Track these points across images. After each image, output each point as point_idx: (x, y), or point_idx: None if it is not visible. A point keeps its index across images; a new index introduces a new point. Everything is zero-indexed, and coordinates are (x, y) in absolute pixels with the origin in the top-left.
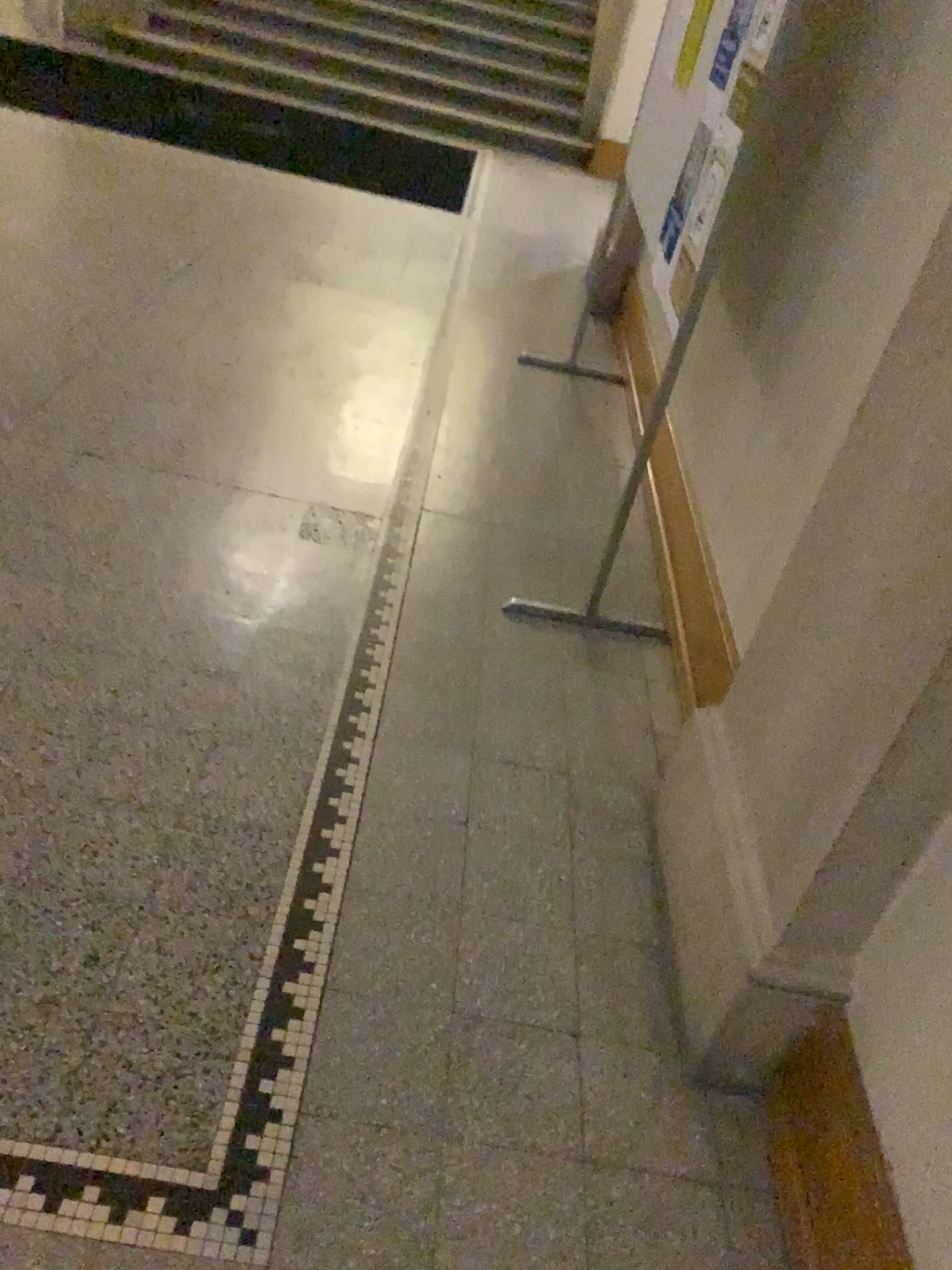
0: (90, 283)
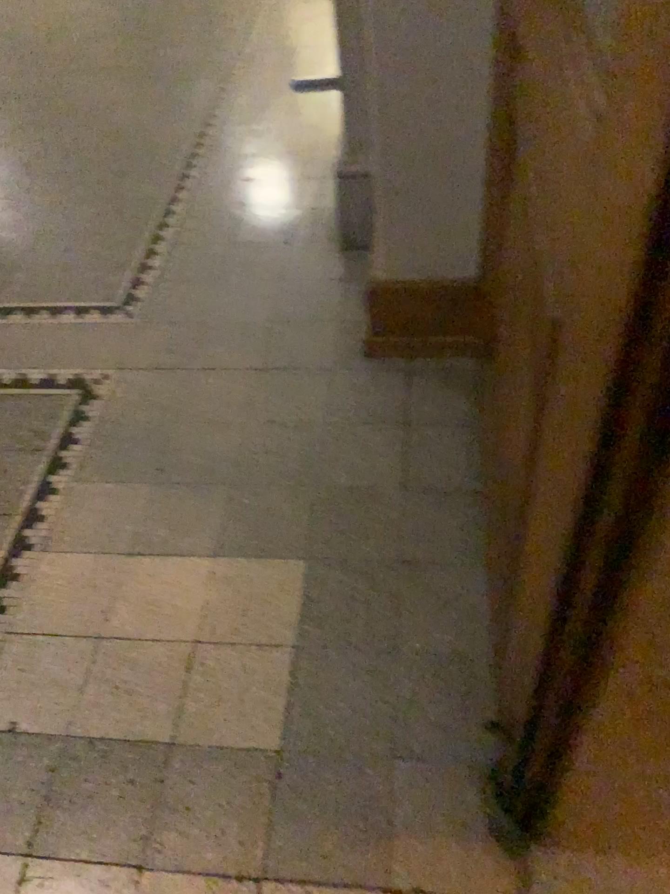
0: None
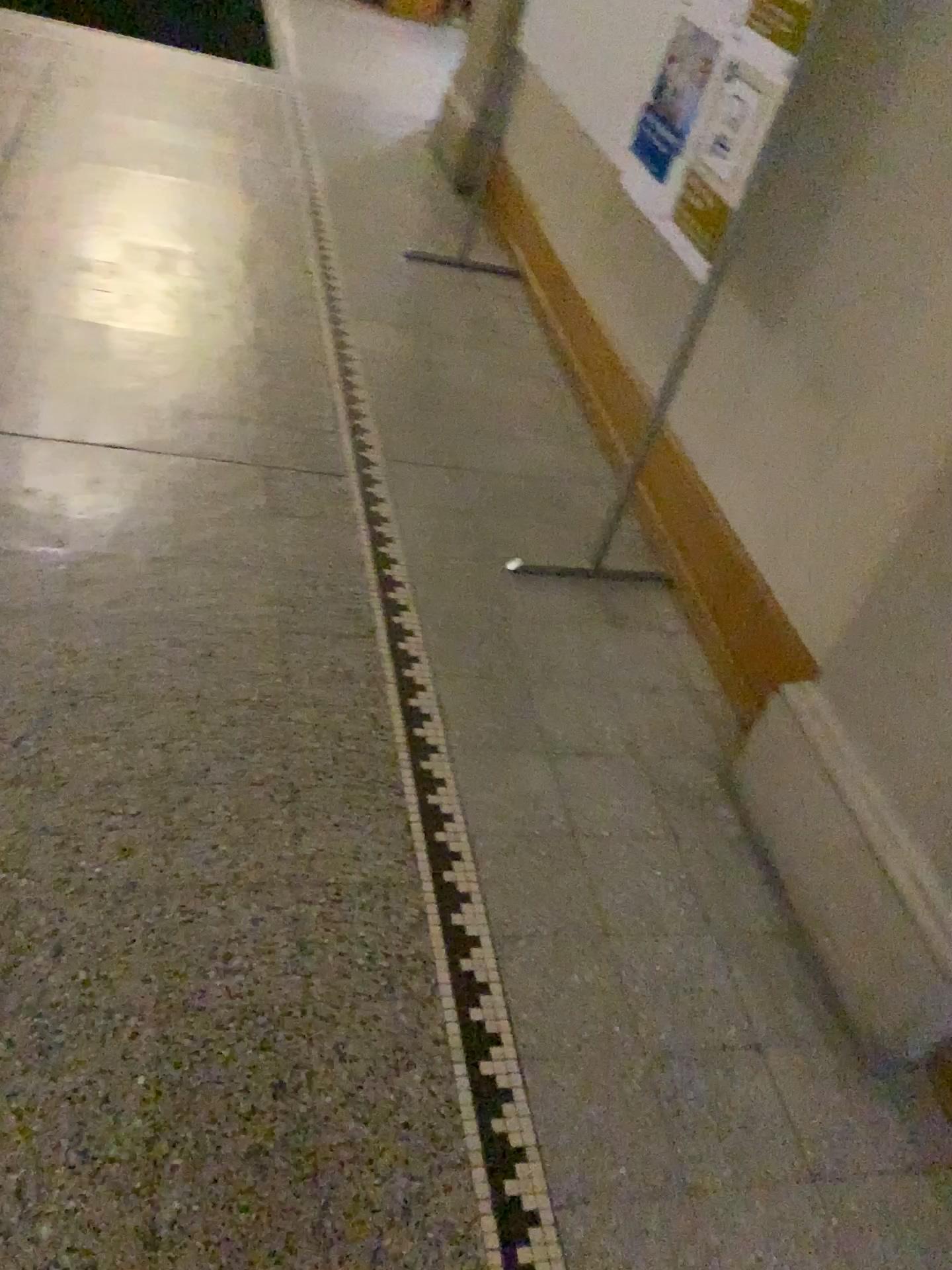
0: None
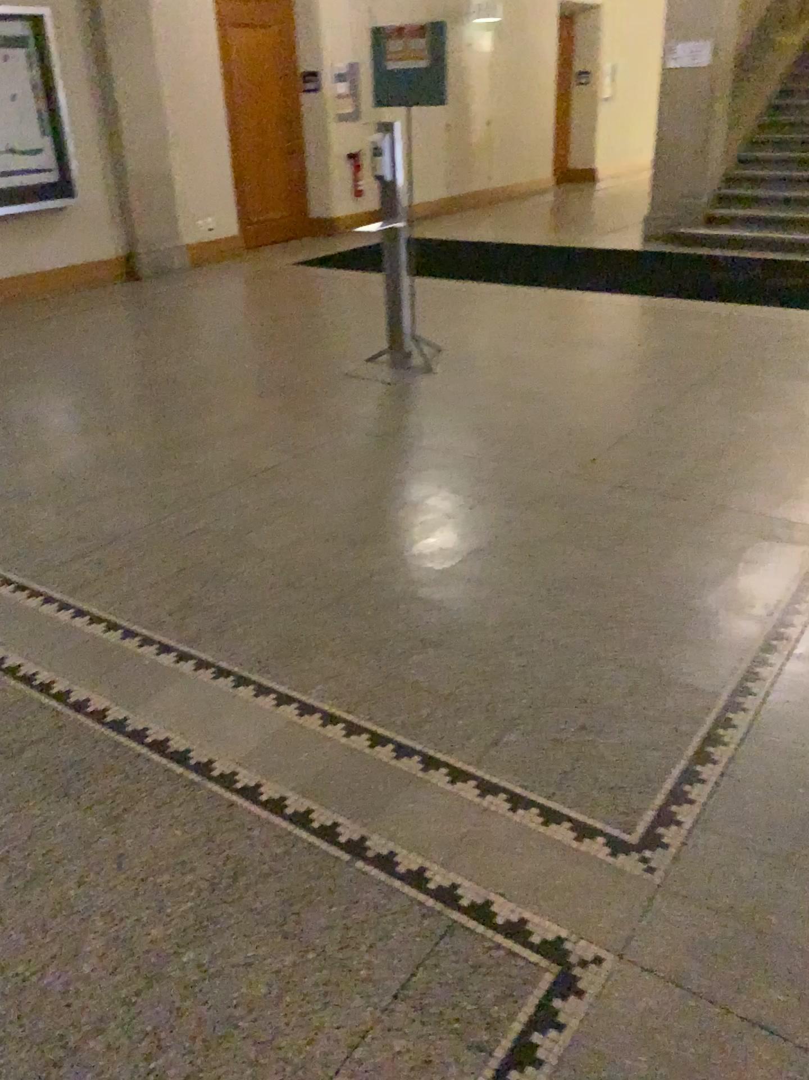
0: (635, 389)
